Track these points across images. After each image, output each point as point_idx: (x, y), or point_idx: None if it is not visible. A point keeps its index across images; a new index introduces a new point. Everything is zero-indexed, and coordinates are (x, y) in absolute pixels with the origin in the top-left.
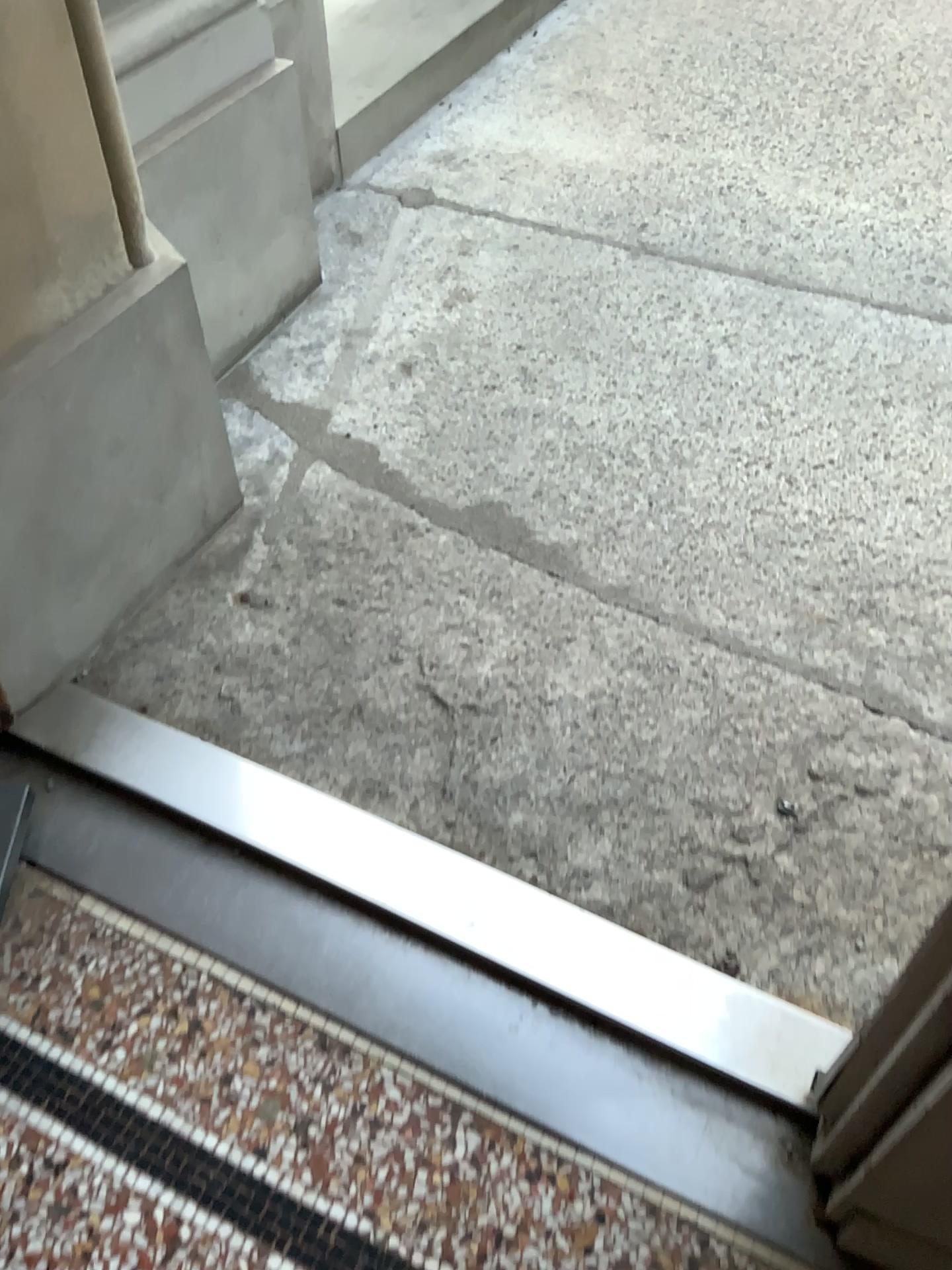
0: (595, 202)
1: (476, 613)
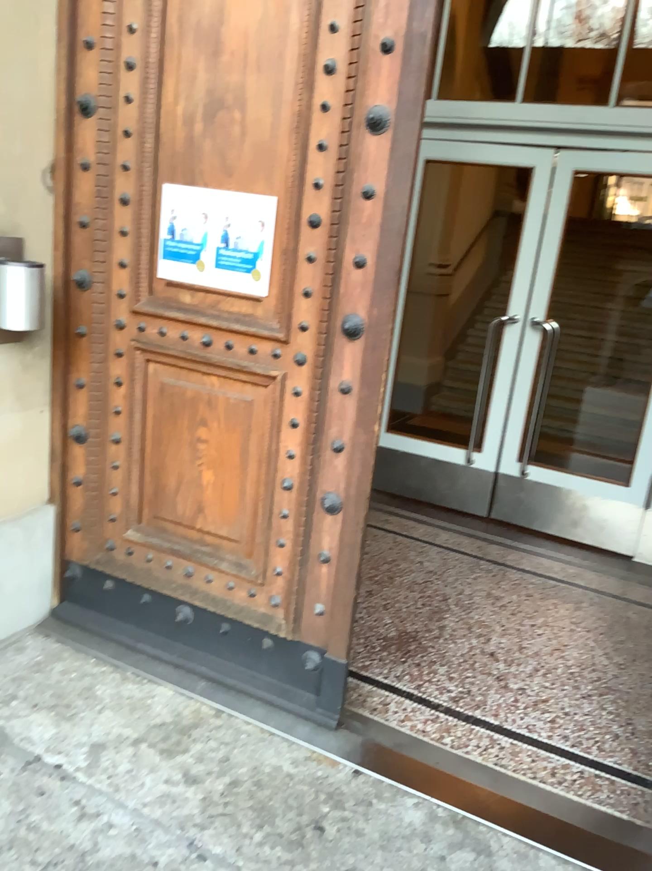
0: None
1: None
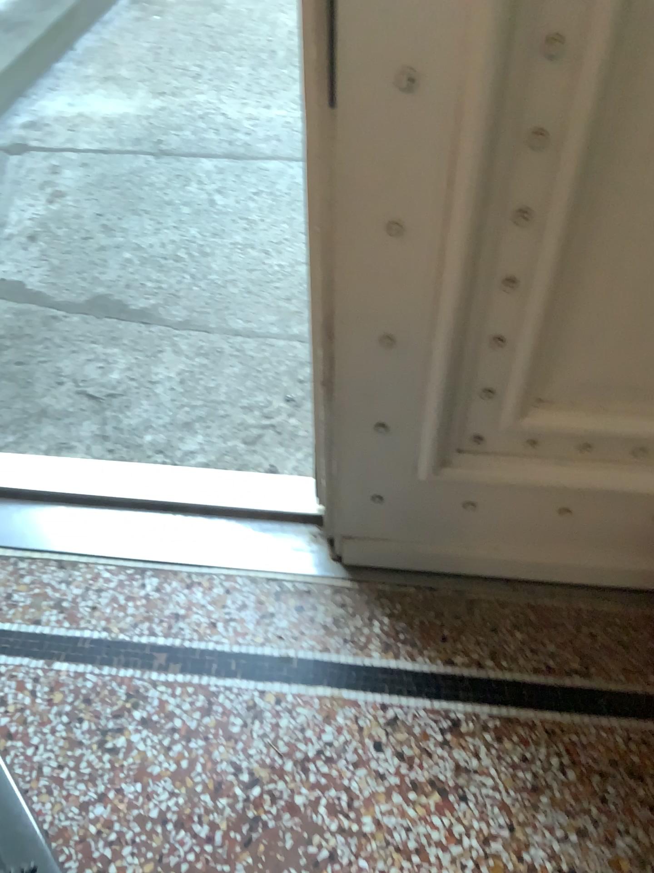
0: (132, 136)
1: (106, 354)
